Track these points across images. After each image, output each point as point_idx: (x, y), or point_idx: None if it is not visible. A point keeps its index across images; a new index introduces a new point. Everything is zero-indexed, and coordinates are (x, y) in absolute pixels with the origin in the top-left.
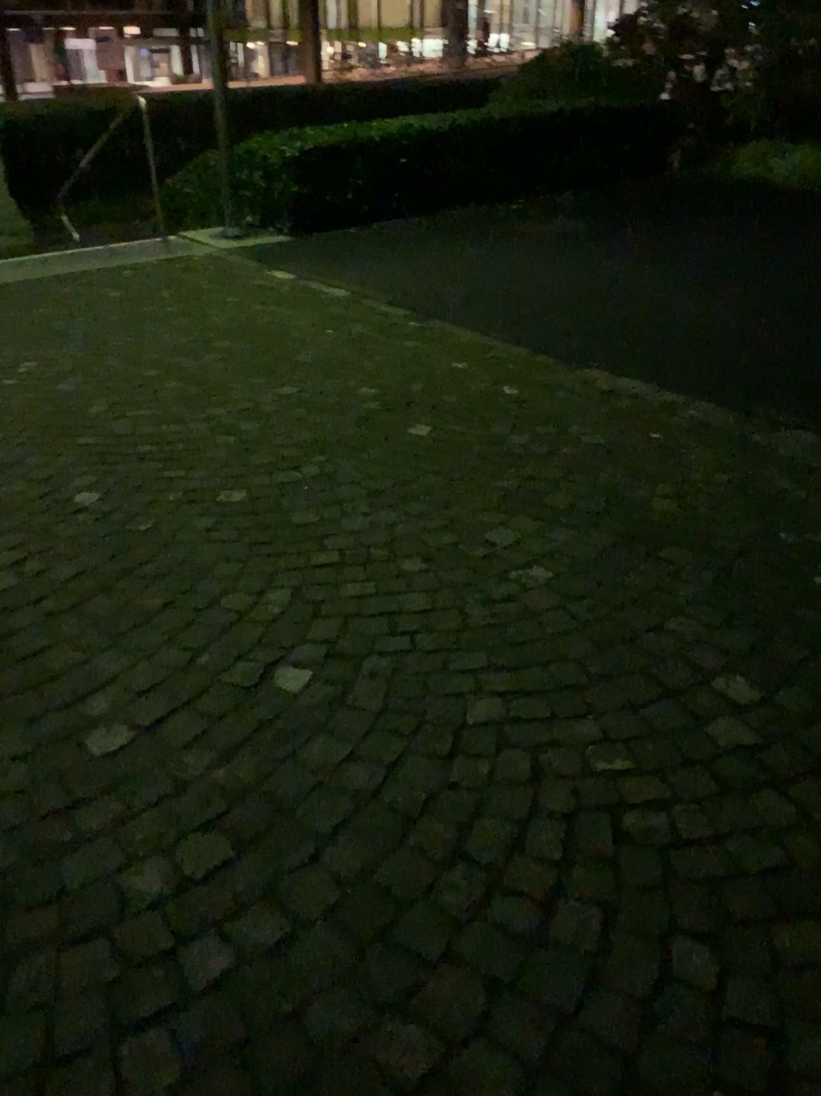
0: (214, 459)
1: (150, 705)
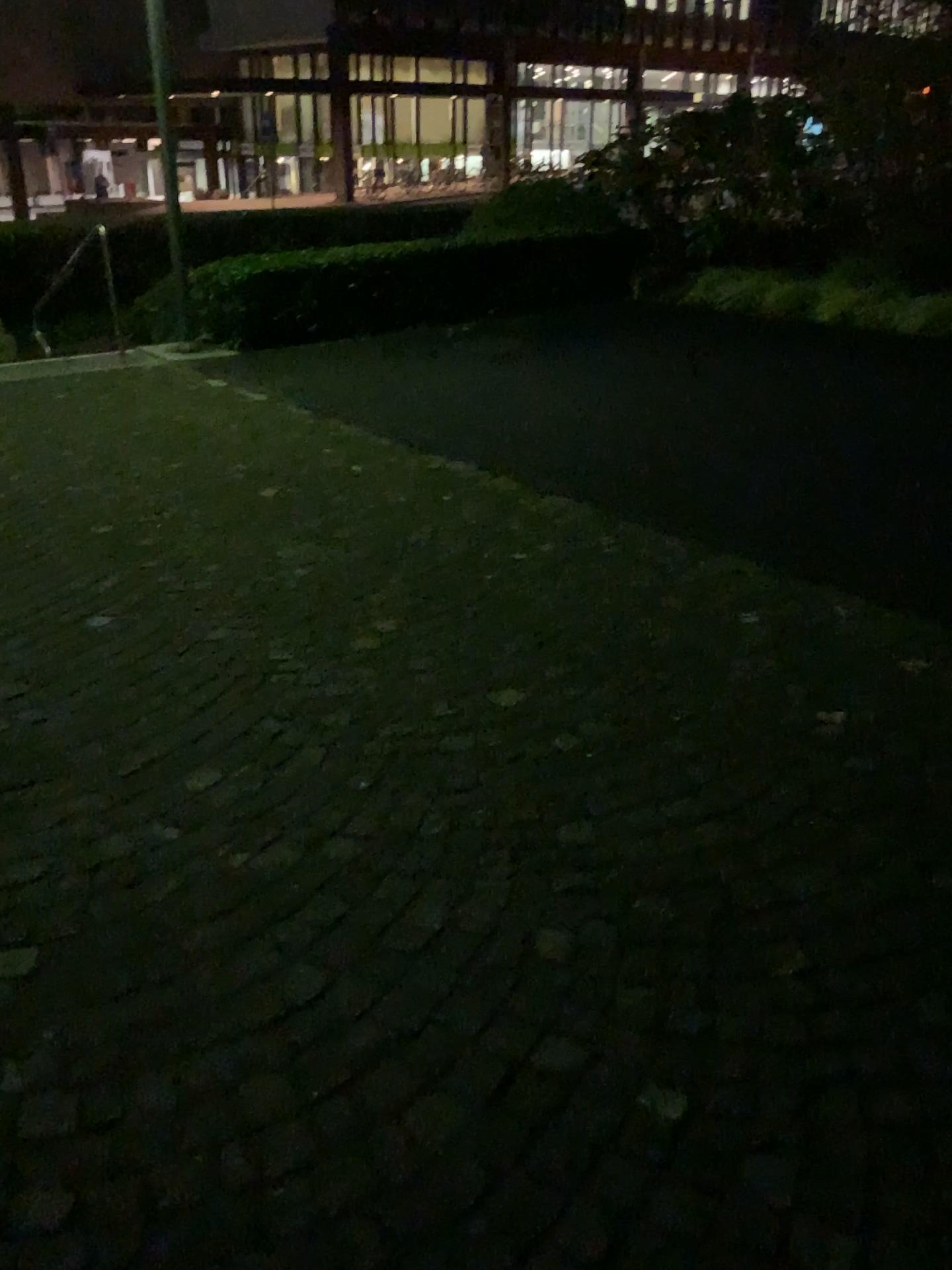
0: (98, 511)
1: (1, 640)
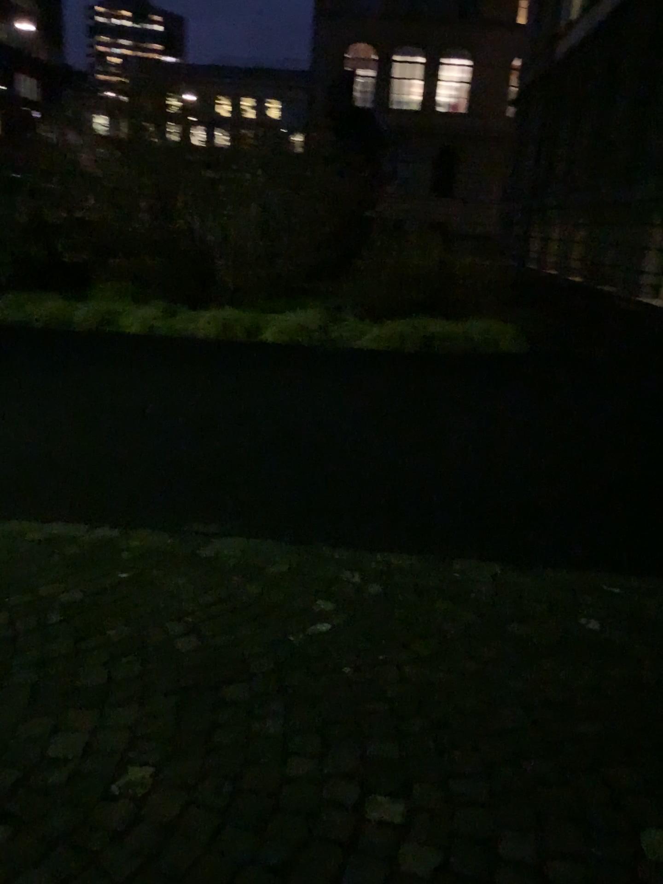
0: None
1: None
